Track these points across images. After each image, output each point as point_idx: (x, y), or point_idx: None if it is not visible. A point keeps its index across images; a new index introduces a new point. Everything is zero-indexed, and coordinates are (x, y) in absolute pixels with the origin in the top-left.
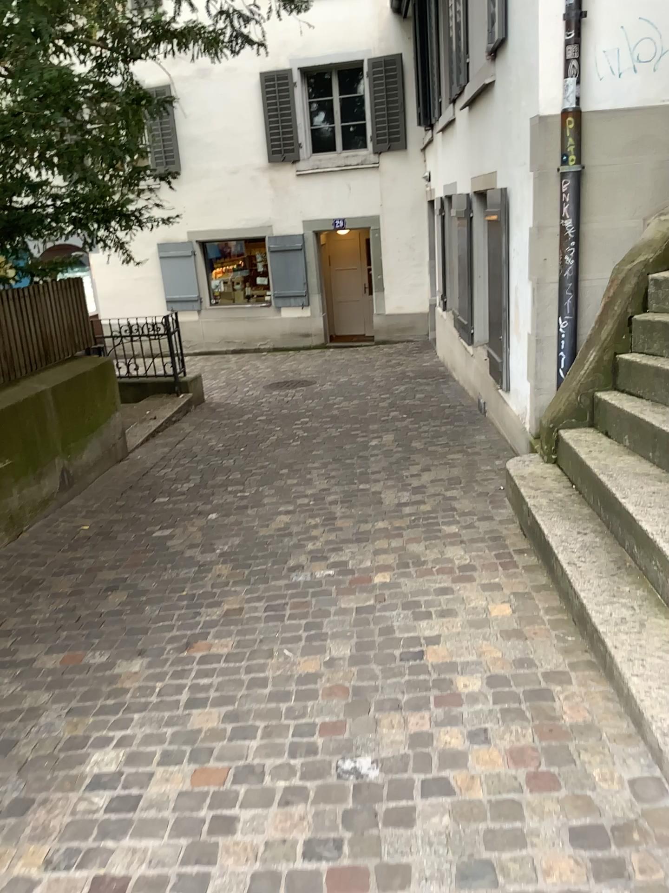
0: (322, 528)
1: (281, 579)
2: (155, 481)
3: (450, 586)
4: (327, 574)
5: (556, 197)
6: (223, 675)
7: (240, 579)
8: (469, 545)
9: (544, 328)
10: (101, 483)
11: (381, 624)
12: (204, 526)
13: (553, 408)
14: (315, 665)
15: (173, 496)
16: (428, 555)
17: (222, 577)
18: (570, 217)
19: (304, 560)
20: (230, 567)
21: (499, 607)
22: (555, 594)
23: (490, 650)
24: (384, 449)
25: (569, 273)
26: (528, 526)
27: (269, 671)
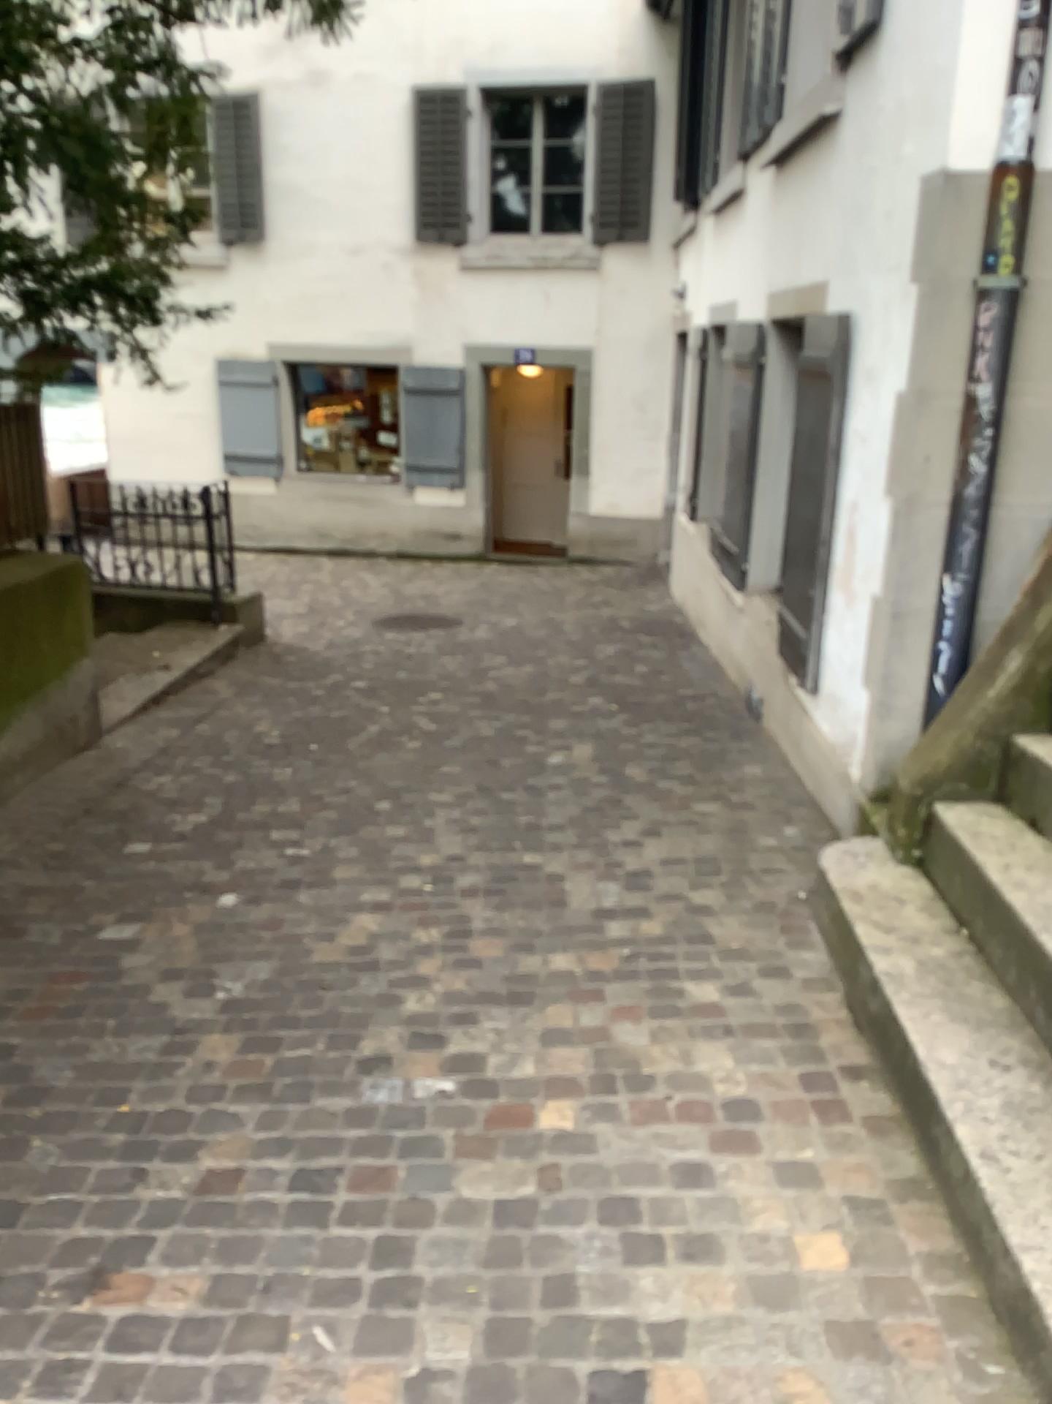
0: (442, 959)
1: (339, 1095)
2: (135, 805)
3: (704, 1163)
4: (437, 1092)
5: (966, 336)
6: (157, 1401)
7: (252, 1081)
8: (743, 1044)
9: (915, 592)
10: (31, 801)
11: (548, 1269)
12: (206, 927)
13: (923, 756)
14: (384, 1392)
15: (161, 847)
16: (656, 1062)
17: (214, 1074)
18: (990, 379)
19: (395, 1042)
20: (236, 1046)
21: (818, 1245)
22: (943, 1218)
23: (806, 1394)
24: (574, 779)
25: (974, 490)
26: (866, 1008)
27: (270, 1401)
